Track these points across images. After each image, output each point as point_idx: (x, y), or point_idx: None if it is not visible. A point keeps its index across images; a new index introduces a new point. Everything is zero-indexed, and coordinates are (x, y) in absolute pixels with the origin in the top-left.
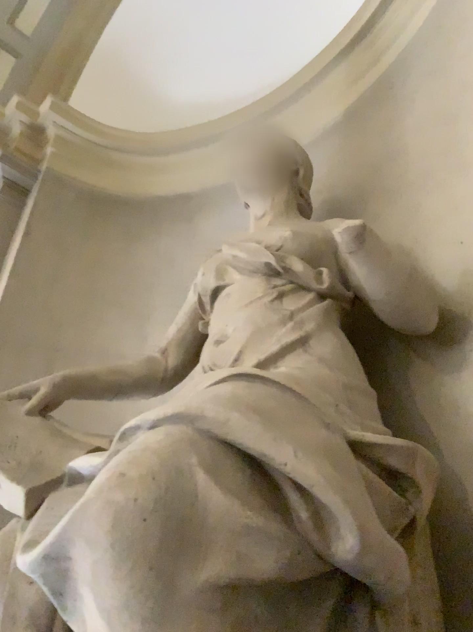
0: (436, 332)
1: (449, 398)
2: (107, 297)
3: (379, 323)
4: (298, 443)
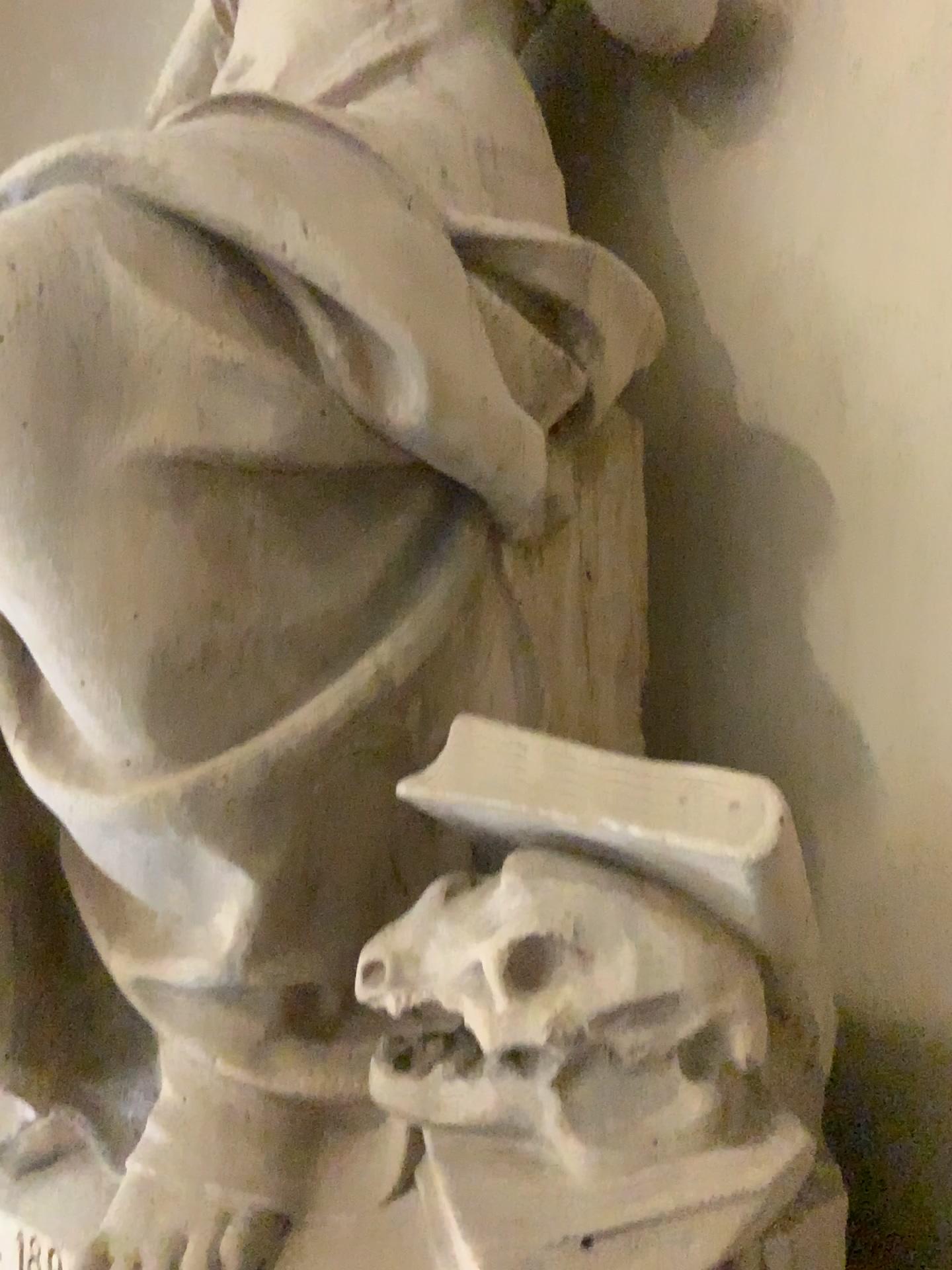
0: (708, 46)
1: (714, 189)
2: (33, 26)
3: (604, 43)
4: (323, 207)
